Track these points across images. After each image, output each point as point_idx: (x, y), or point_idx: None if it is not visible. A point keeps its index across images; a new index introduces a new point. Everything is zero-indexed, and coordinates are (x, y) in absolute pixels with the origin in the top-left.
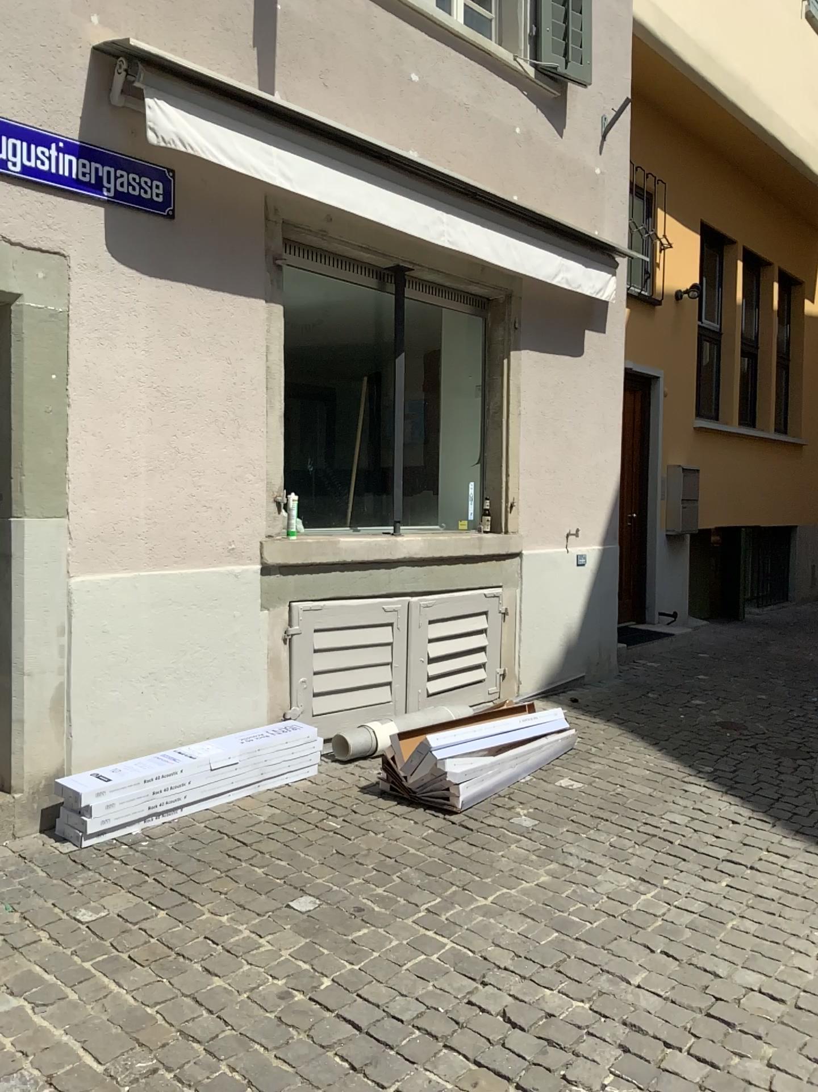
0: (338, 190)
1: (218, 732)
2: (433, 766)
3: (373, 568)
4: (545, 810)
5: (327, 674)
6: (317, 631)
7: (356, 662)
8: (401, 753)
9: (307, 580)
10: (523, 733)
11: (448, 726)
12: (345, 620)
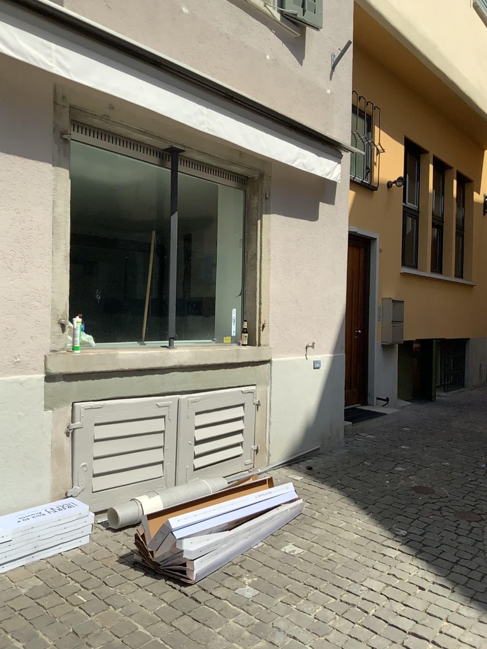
0: (111, 81)
1: (4, 510)
2: (175, 541)
3: (146, 374)
4: (266, 579)
5: (109, 456)
6: (99, 423)
7: (132, 447)
8: (151, 529)
9: (91, 384)
10: (257, 506)
11: (197, 500)
12: (124, 414)
